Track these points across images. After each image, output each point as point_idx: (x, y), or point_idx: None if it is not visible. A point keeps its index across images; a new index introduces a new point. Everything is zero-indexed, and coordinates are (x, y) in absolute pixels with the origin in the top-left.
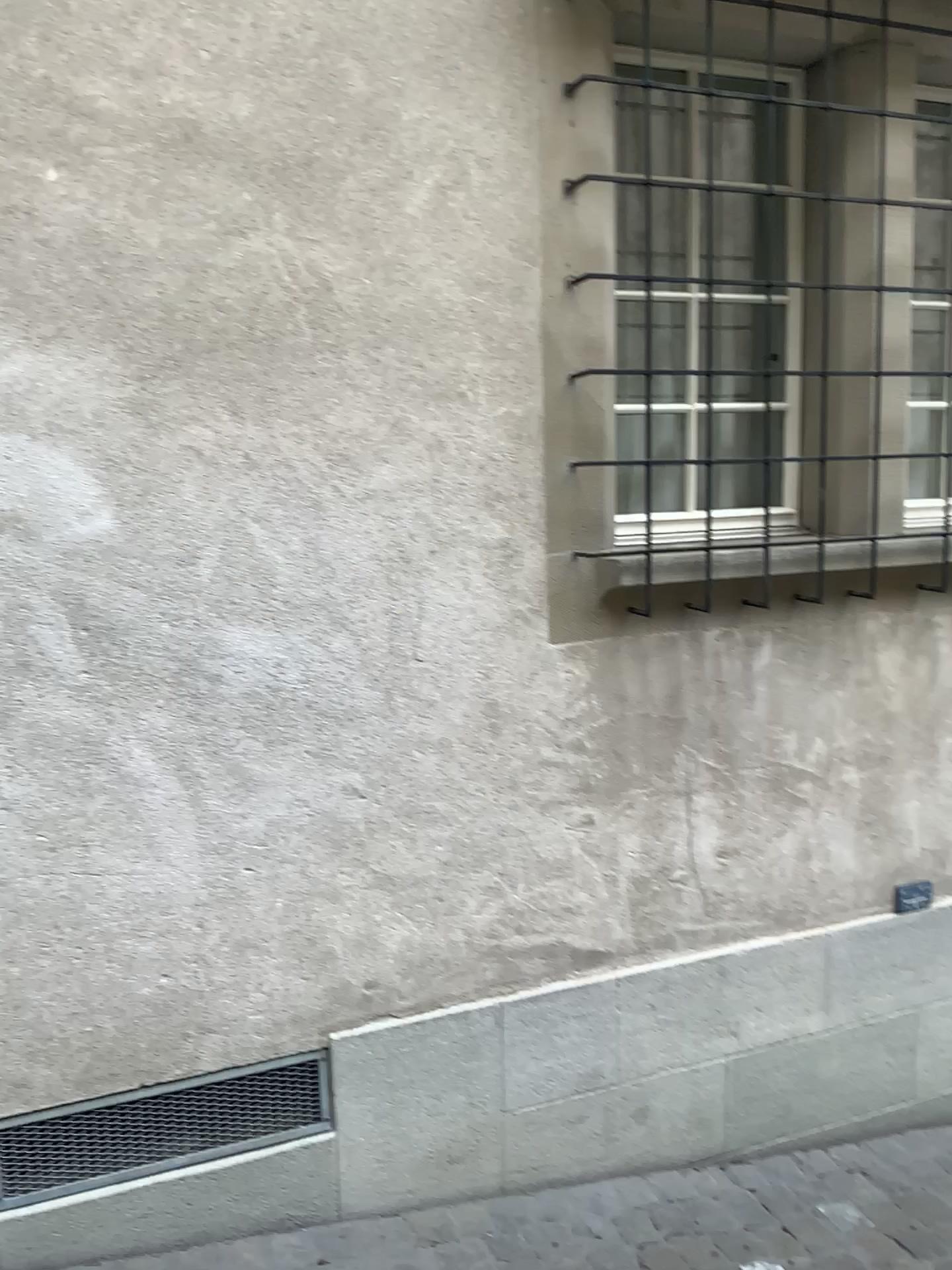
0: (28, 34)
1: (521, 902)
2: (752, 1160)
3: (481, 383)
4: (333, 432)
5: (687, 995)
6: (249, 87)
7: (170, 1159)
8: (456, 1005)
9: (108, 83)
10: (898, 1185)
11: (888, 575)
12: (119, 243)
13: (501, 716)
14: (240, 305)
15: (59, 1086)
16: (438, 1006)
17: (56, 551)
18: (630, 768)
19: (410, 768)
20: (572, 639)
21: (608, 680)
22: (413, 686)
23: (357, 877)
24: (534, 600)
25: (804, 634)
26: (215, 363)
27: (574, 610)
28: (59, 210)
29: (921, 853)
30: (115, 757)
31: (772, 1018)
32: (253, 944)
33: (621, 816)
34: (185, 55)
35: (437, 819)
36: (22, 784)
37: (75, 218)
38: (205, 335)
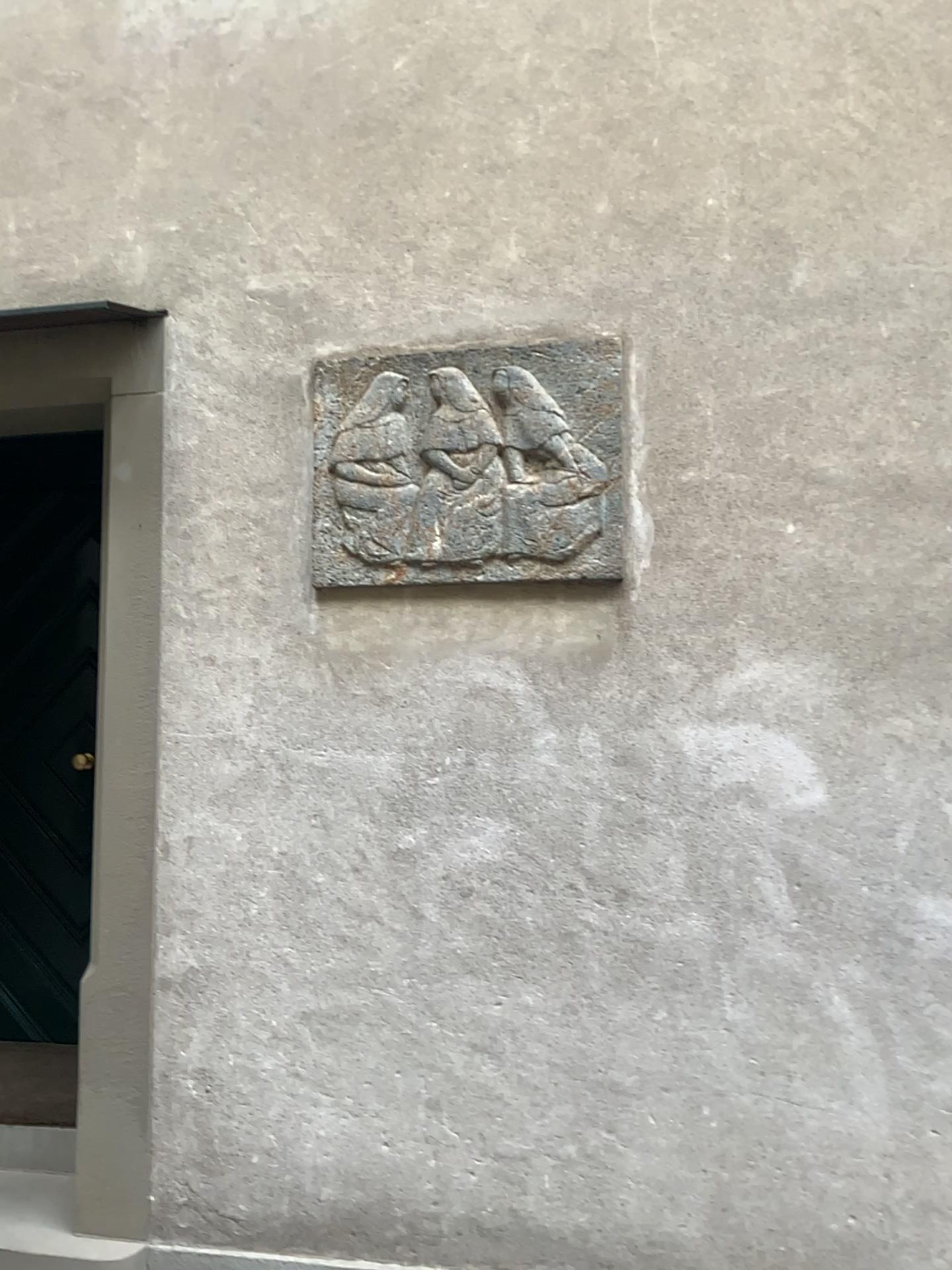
0: (776, 430)
1: None
2: None
3: None
4: None
5: None
6: (949, 442)
7: None
8: None
9: (833, 455)
10: None
11: None
12: (836, 573)
13: None
14: (938, 616)
15: None
16: None
17: (775, 817)
18: None
19: None
20: None
21: None
22: None
23: None
24: None
25: None
26: (914, 665)
27: None
28: (792, 552)
29: None
30: (814, 999)
31: None
32: (937, 1210)
33: None
34: (895, 426)
35: None
36: (737, 1010)
37: (803, 557)
38: (905, 642)
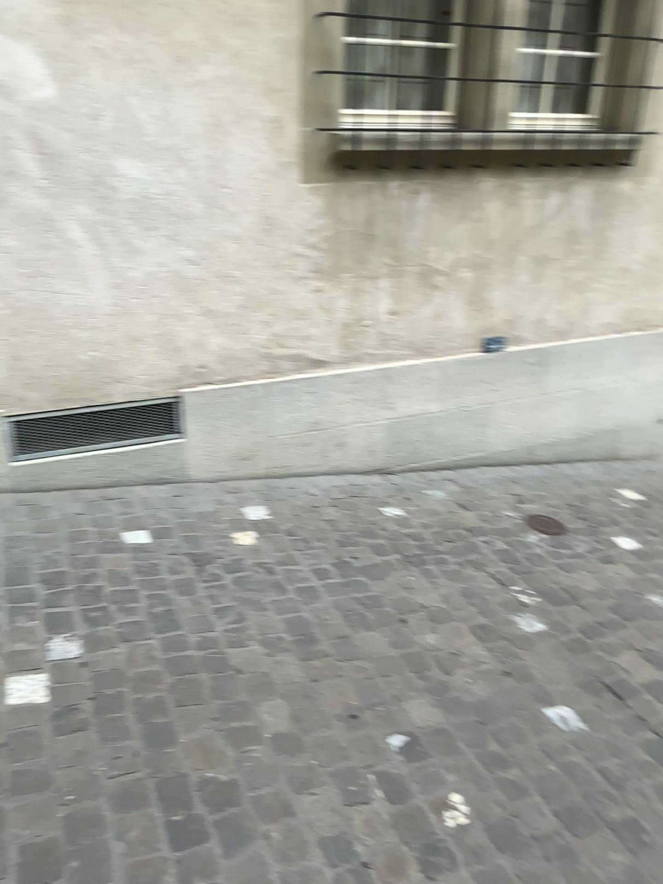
0: None
1: (280, 328)
2: (397, 471)
3: (262, 19)
4: (175, 44)
5: (368, 385)
6: None
7: (97, 443)
8: (244, 380)
9: None
10: (468, 484)
11: (494, 156)
12: None
13: (270, 223)
14: None
15: (39, 401)
16: (234, 379)
17: (20, 107)
18: (342, 259)
19: (220, 249)
20: (312, 182)
21: (332, 208)
22: (221, 202)
23: (191, 306)
24: (291, 156)
25: (446, 189)
26: None
27: (313, 164)
28: None
29: (499, 317)
30: (58, 228)
31: (413, 402)
32: (136, 337)
33: (336, 286)
34: None
35: (234, 278)
36: (10, 239)
37: None
38: None
